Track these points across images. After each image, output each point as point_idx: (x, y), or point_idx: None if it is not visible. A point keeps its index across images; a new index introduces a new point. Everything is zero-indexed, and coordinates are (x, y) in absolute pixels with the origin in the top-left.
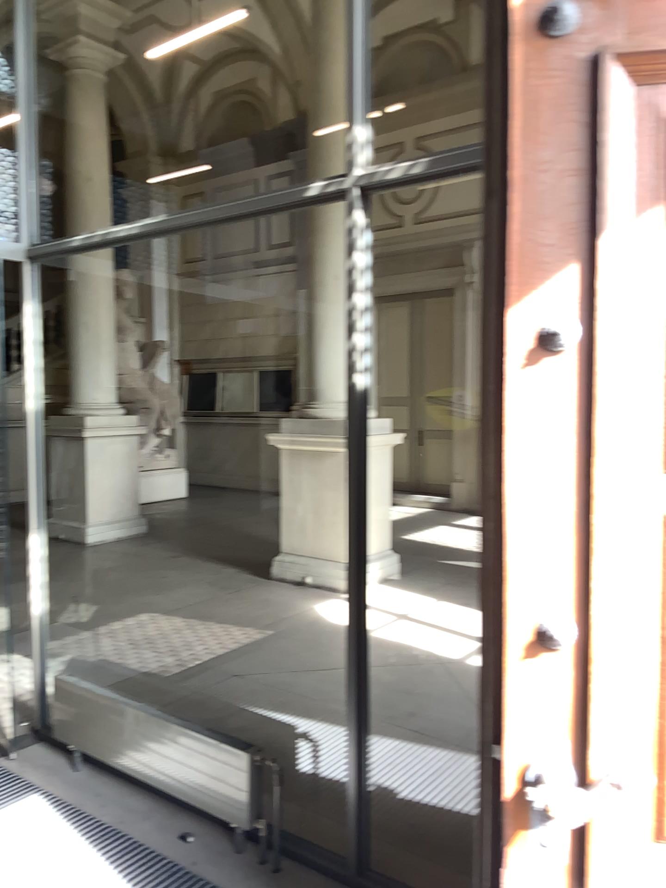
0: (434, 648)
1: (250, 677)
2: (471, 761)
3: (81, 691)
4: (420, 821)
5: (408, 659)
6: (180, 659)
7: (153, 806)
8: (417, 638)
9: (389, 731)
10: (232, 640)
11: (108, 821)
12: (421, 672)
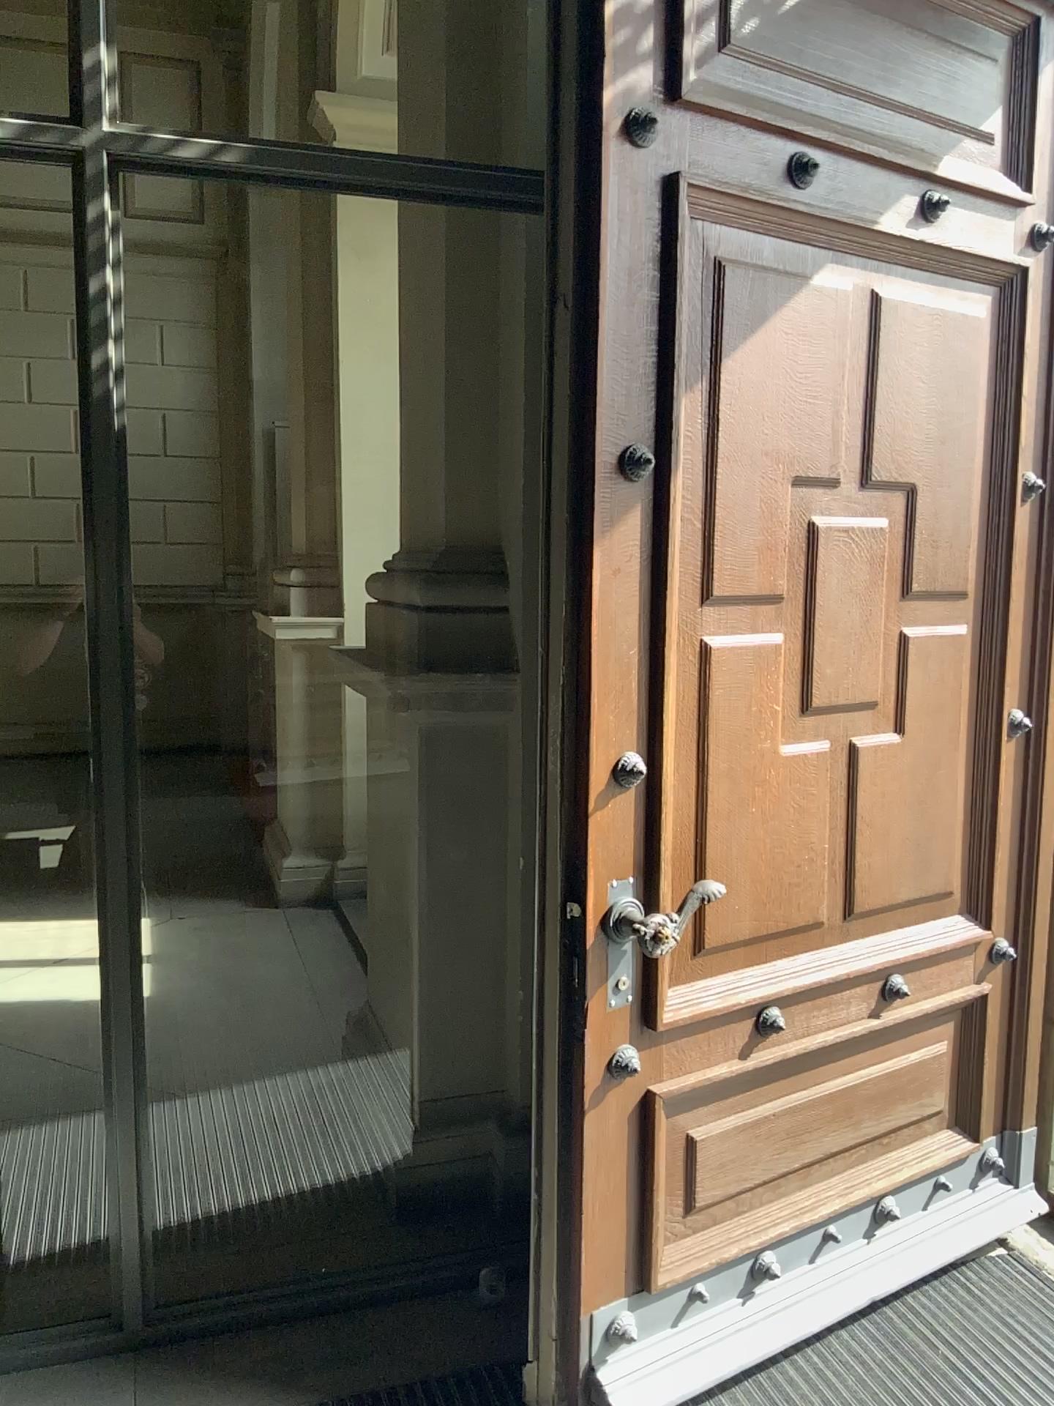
0: None
1: None
2: None
3: None
4: None
5: None
6: None
7: None
8: None
9: None
10: None
11: None
12: None
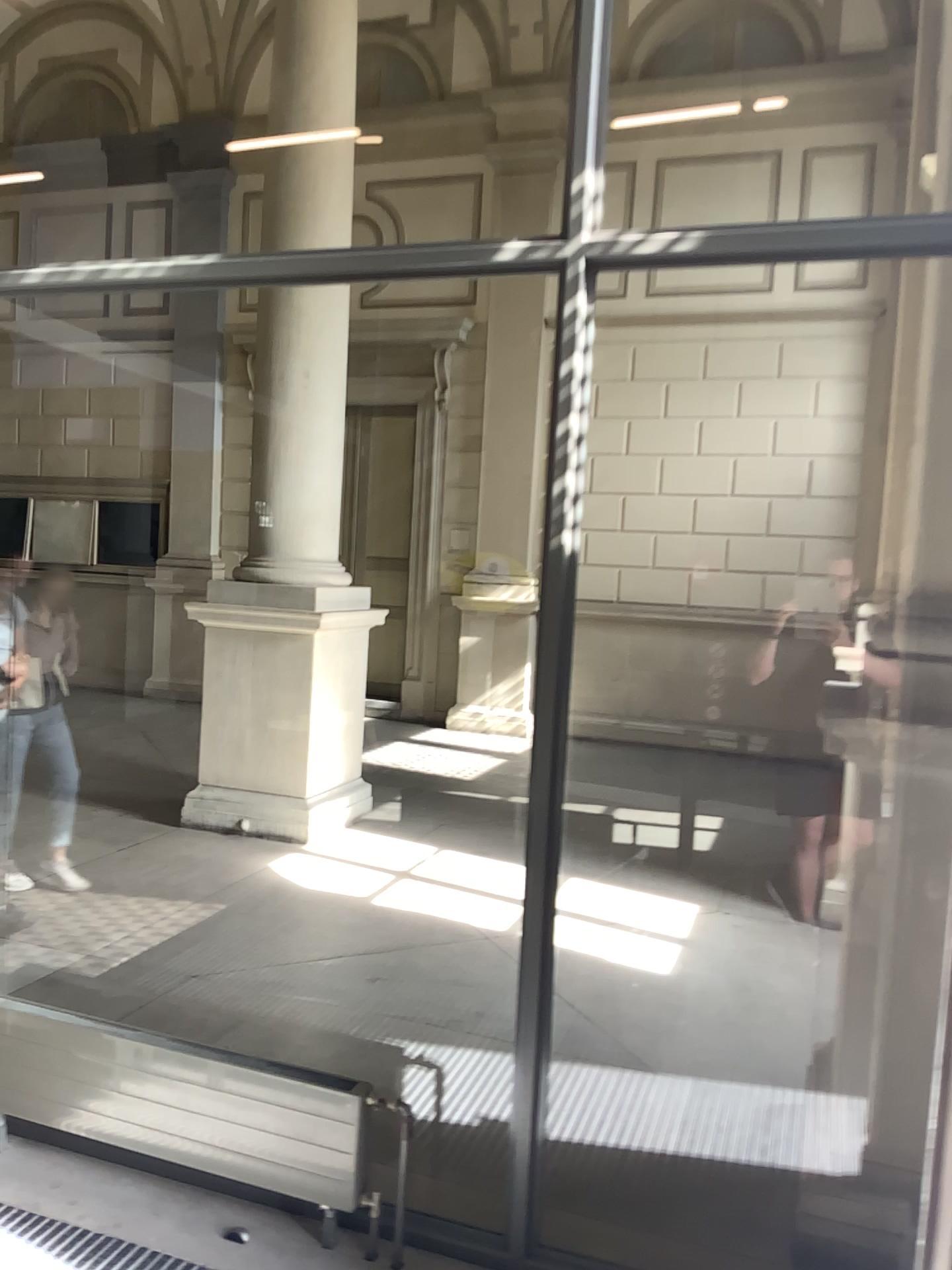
0: (465, 918)
1: (219, 978)
2: (588, 1078)
3: (15, 1025)
4: (566, 1173)
5: (440, 937)
6: (91, 956)
7: (156, 1201)
8: (439, 906)
9: (462, 1044)
10: (165, 923)
11: (89, 1236)
12: (466, 956)
